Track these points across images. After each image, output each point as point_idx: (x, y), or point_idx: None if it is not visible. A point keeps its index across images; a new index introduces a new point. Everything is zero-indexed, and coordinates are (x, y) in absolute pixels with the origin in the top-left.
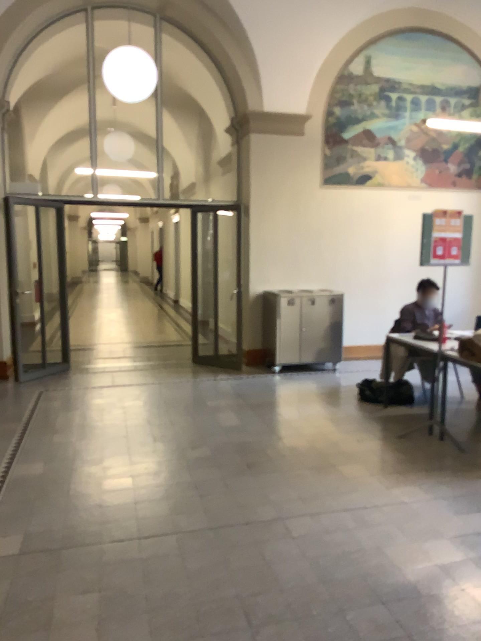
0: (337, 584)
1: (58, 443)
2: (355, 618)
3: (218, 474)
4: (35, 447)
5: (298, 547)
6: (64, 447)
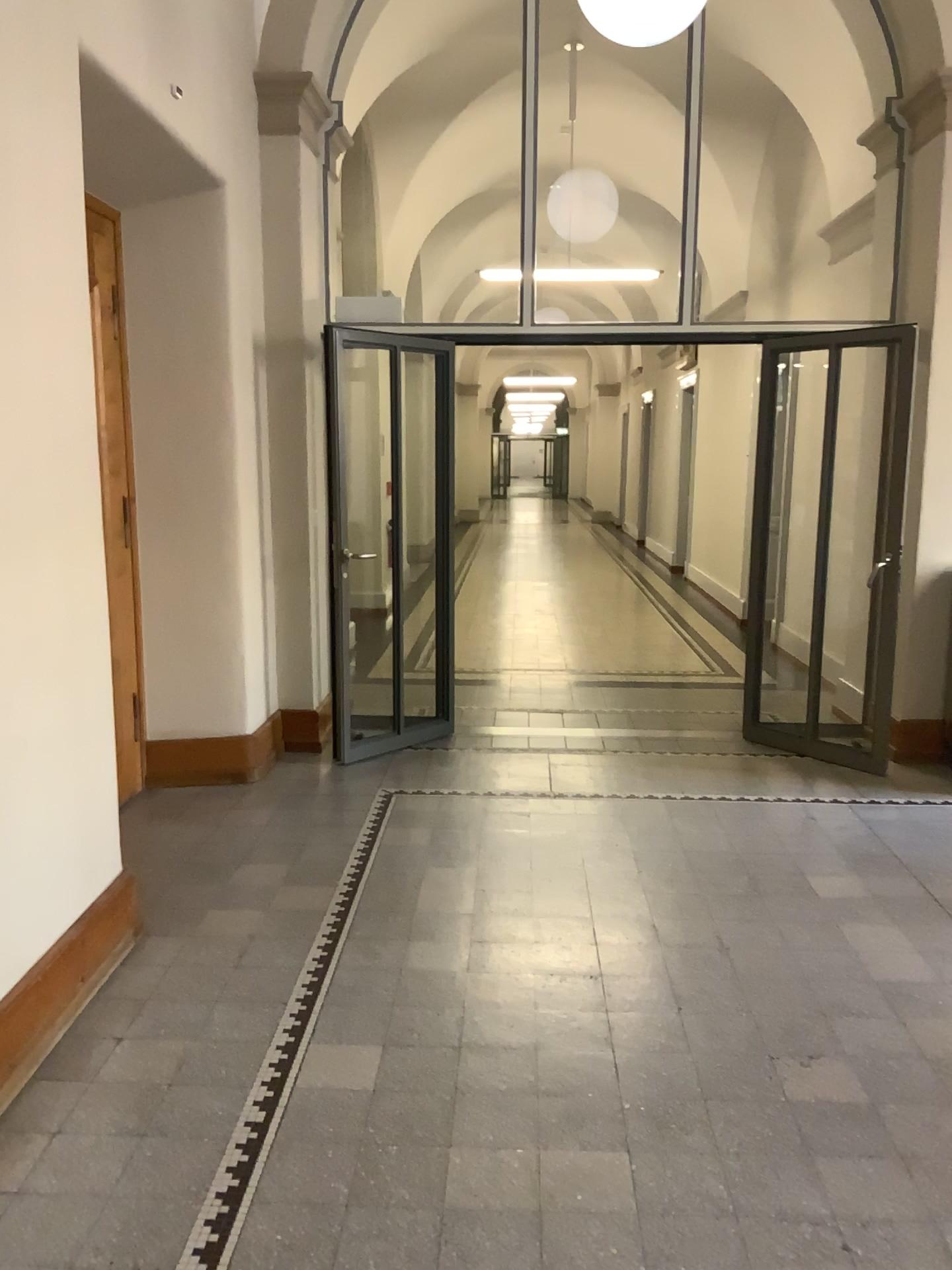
0: None
1: (422, 983)
2: None
3: (918, 1201)
4: (362, 986)
5: None
6: (438, 999)
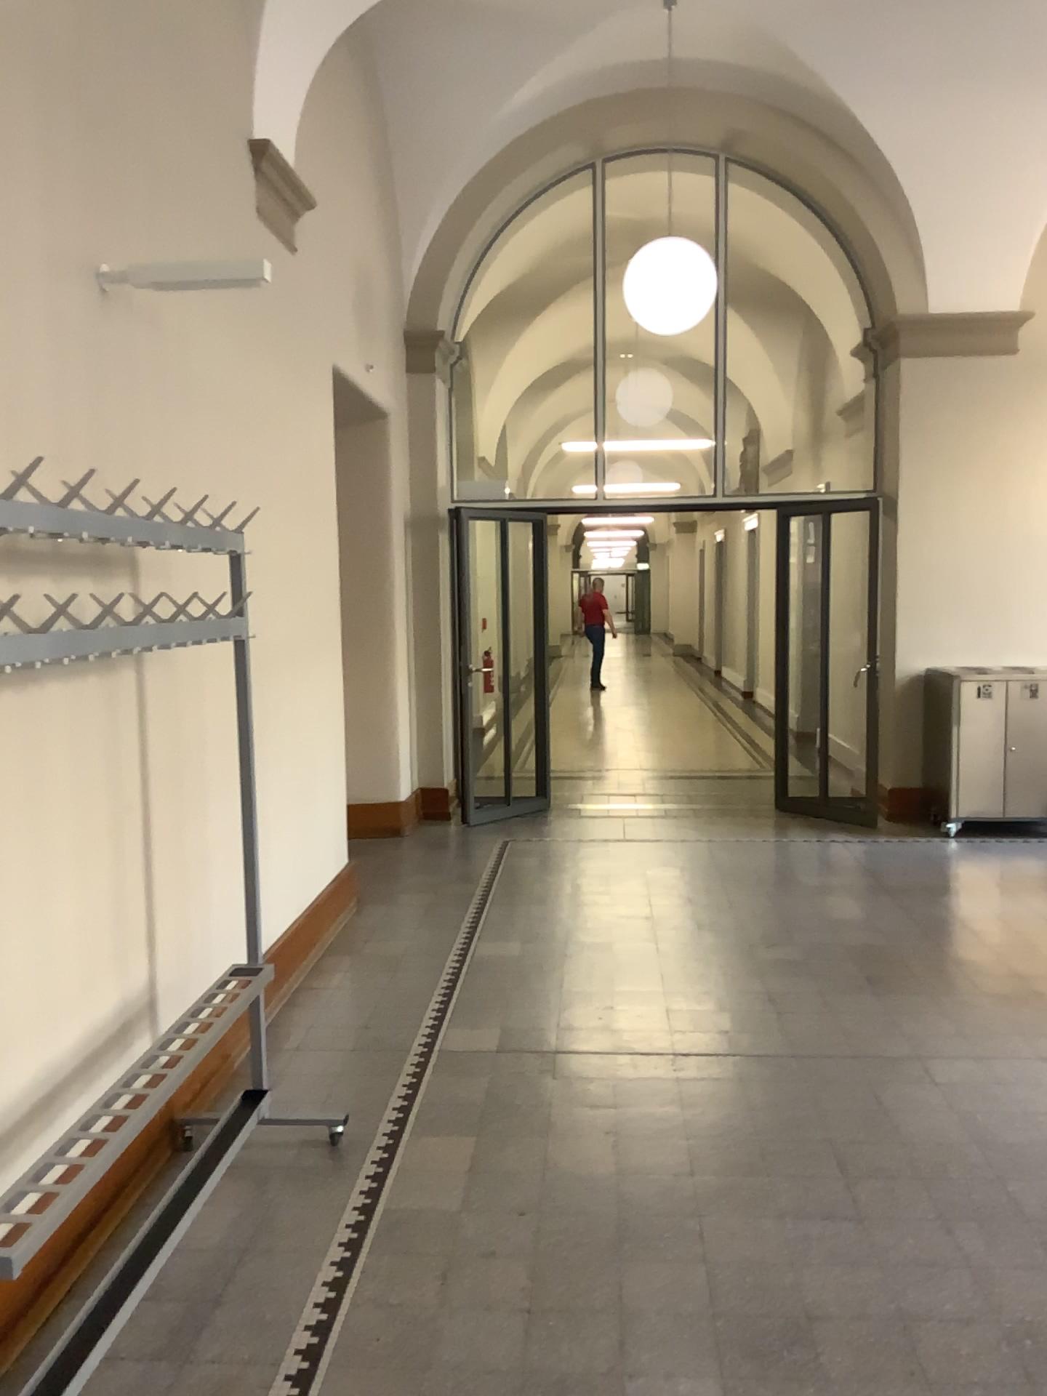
0: (1003, 1149)
1: (542, 918)
2: (1025, 1192)
3: (813, 985)
4: (505, 921)
5: (942, 1096)
6: (552, 925)
